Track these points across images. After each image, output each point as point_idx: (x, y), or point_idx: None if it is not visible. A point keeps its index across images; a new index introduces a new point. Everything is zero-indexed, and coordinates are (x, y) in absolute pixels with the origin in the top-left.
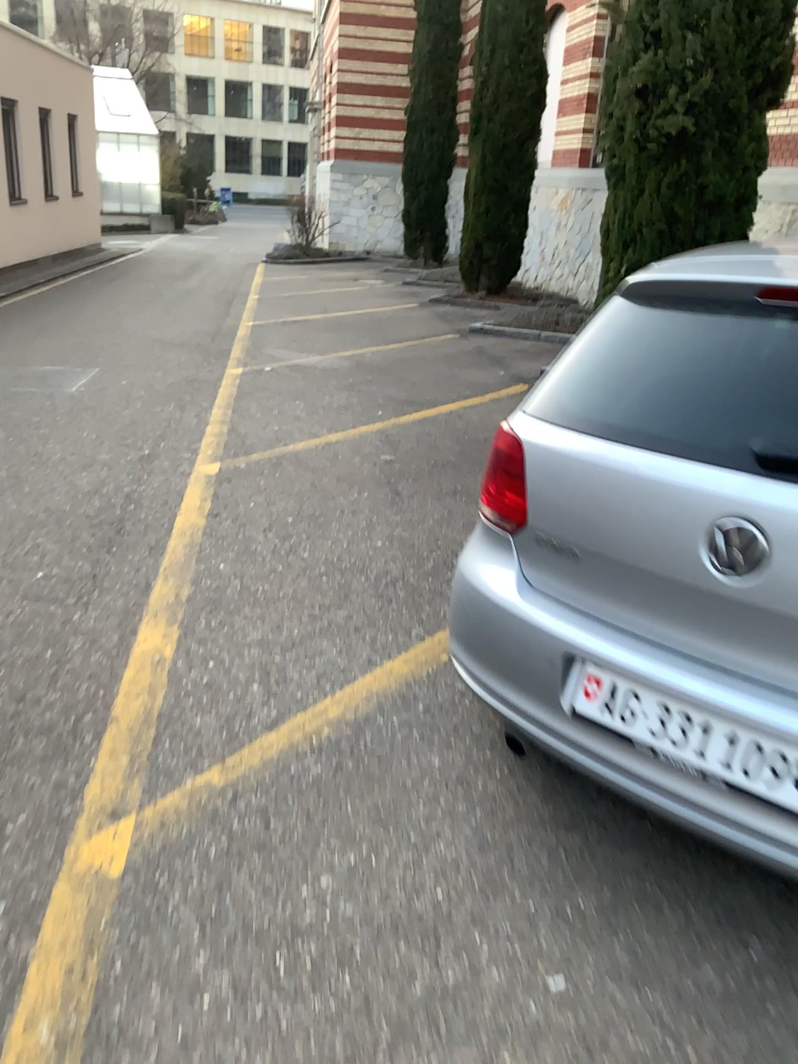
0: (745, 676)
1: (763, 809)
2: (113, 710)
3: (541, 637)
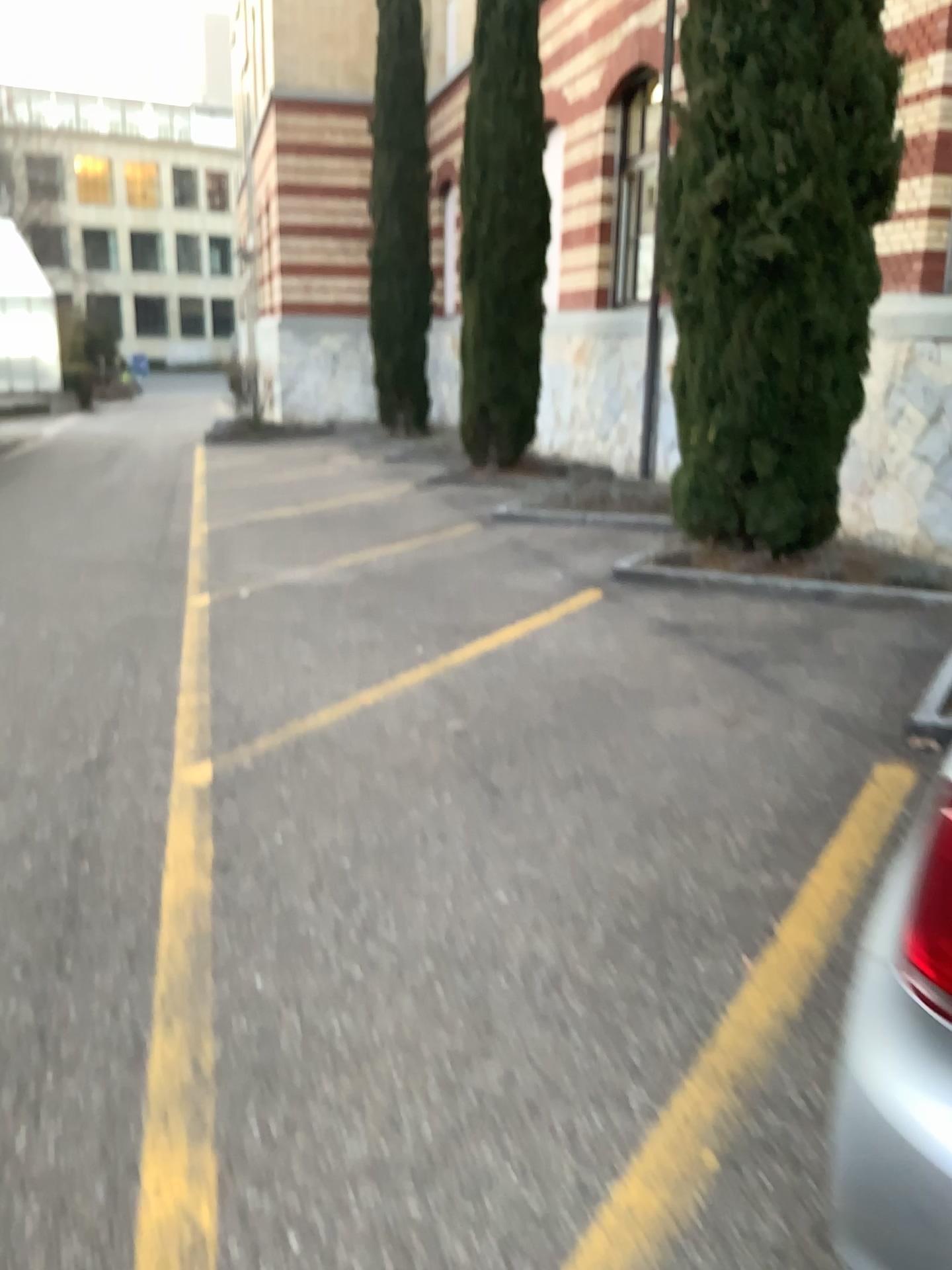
0: None
1: None
2: None
3: None
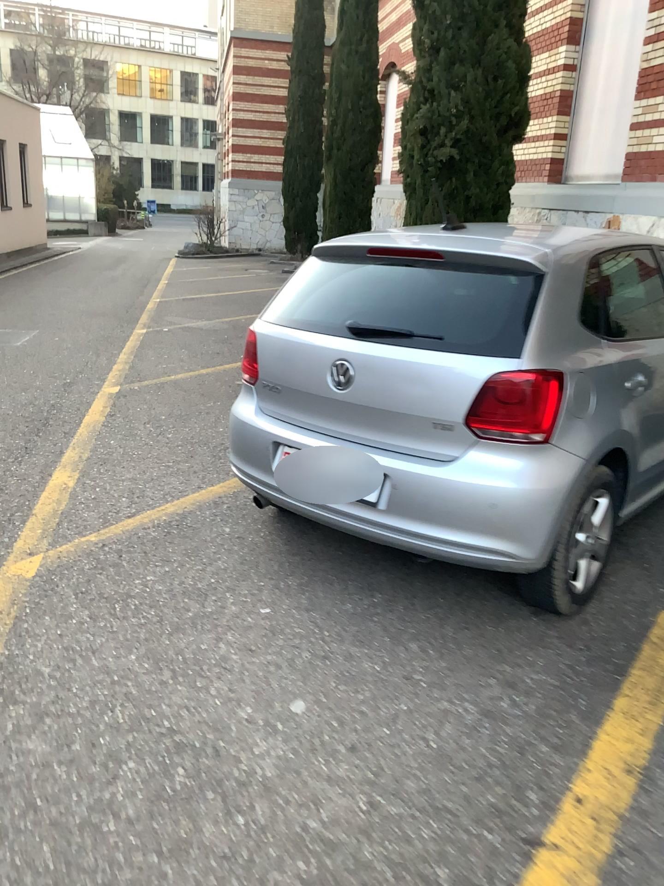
0: (355, 442)
1: (365, 510)
2: (34, 514)
3: (266, 438)
